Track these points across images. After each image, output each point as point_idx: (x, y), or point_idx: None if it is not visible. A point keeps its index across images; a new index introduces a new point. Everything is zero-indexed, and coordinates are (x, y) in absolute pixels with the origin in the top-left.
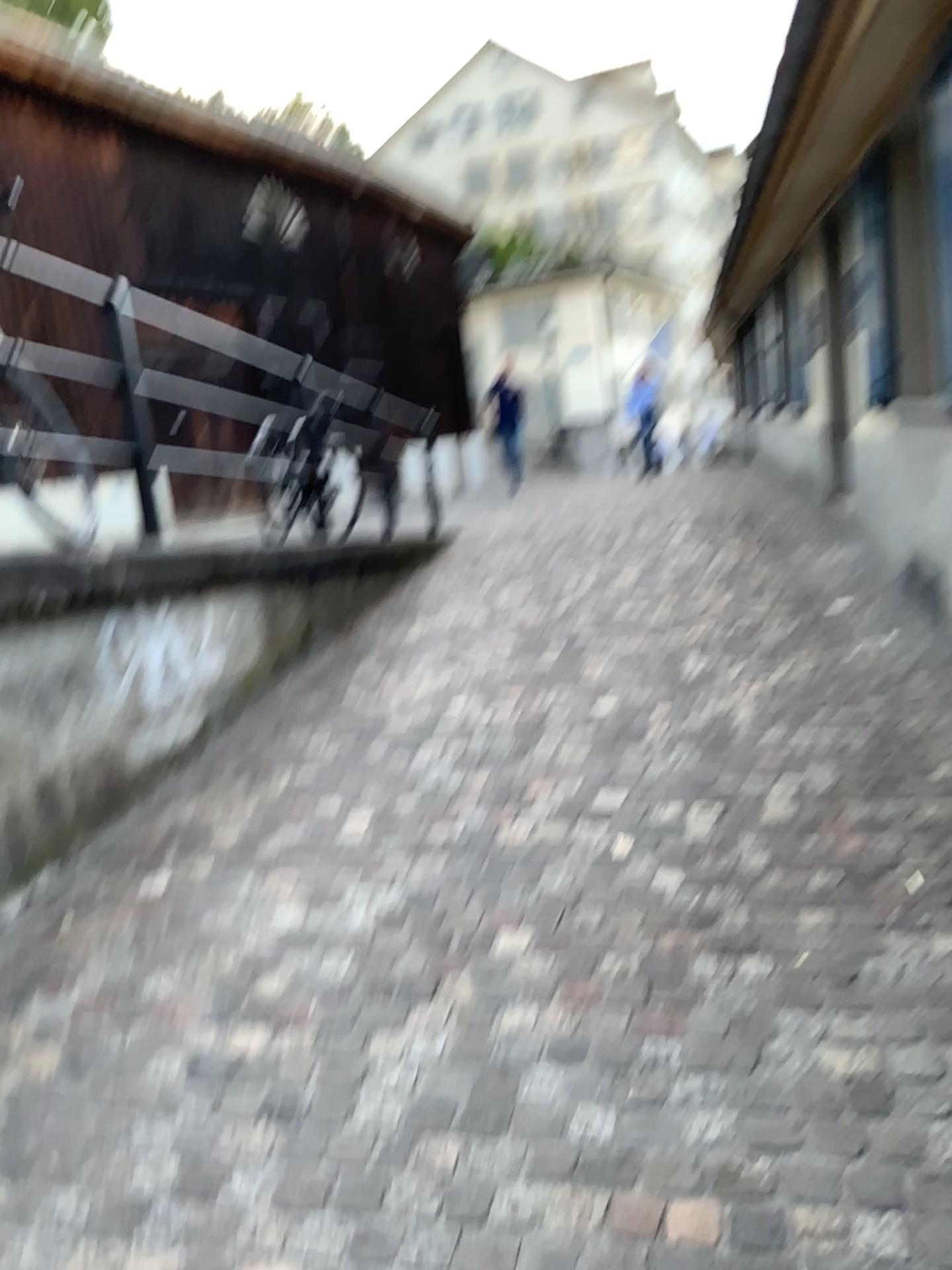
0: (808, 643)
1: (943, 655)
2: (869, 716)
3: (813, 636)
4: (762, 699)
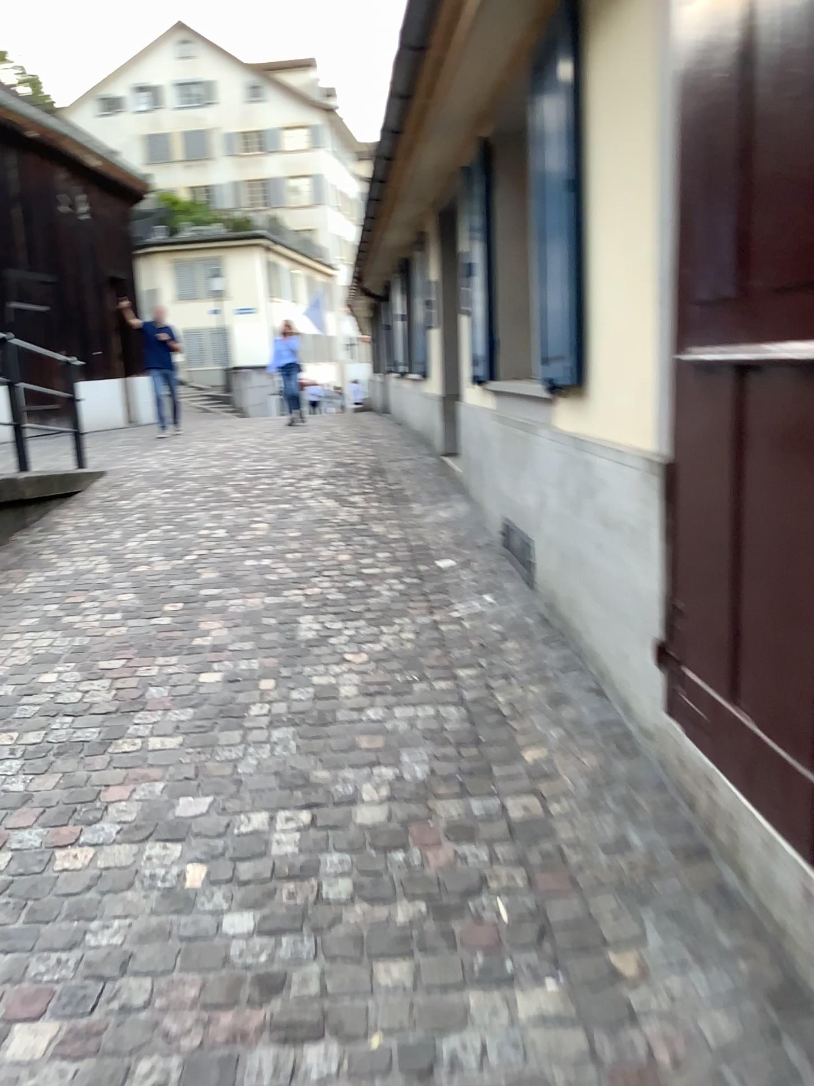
0: (416, 605)
1: (534, 622)
2: (466, 690)
3: (421, 598)
4: (368, 670)
